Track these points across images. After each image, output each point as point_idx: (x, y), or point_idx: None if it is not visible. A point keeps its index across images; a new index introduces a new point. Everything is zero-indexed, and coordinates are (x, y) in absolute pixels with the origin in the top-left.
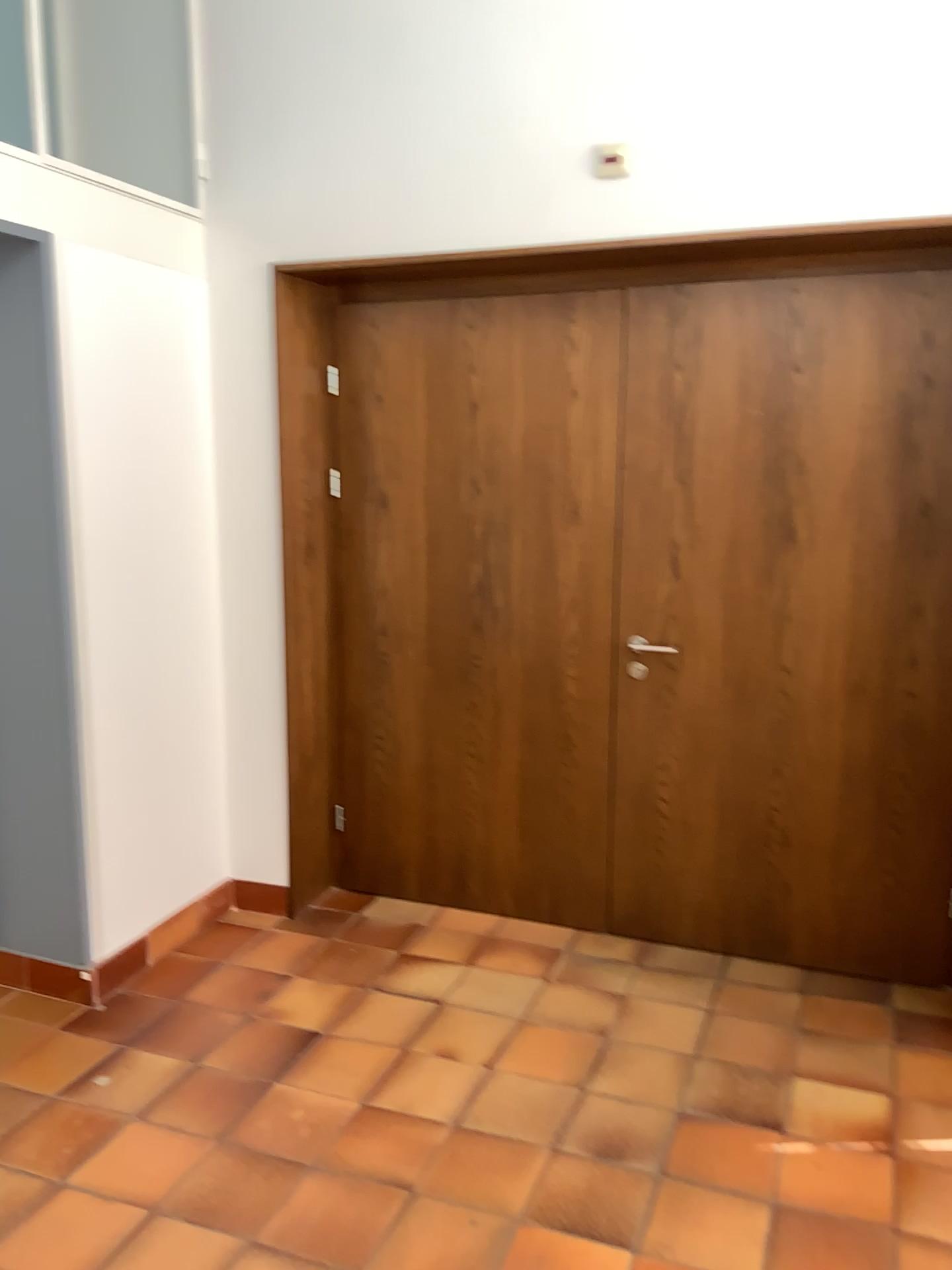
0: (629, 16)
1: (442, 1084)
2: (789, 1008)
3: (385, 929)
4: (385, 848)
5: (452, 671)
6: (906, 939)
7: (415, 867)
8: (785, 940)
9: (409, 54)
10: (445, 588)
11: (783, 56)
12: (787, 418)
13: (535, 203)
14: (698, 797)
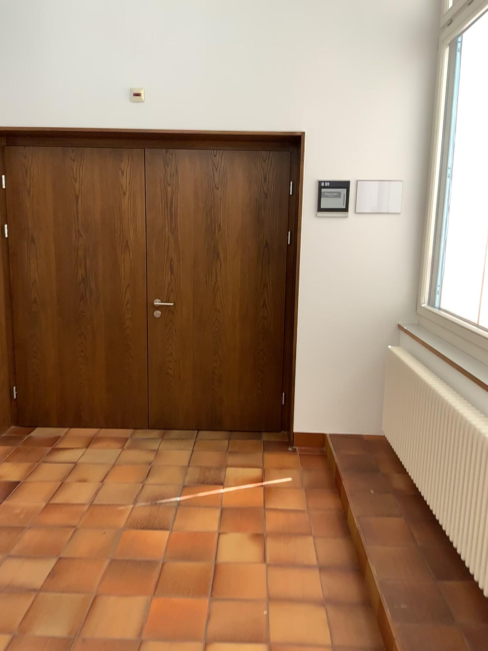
0: (143, 33)
1: (83, 490)
2: (223, 445)
3: (44, 438)
4: (40, 403)
5: (71, 318)
6: (266, 414)
7: (56, 410)
8: (221, 421)
9: (42, 35)
10: (66, 280)
11: (207, 60)
12: (214, 206)
13: (104, 109)
14: (183, 365)
